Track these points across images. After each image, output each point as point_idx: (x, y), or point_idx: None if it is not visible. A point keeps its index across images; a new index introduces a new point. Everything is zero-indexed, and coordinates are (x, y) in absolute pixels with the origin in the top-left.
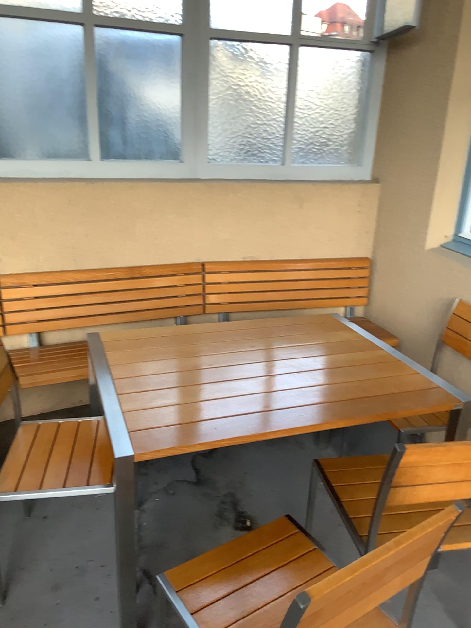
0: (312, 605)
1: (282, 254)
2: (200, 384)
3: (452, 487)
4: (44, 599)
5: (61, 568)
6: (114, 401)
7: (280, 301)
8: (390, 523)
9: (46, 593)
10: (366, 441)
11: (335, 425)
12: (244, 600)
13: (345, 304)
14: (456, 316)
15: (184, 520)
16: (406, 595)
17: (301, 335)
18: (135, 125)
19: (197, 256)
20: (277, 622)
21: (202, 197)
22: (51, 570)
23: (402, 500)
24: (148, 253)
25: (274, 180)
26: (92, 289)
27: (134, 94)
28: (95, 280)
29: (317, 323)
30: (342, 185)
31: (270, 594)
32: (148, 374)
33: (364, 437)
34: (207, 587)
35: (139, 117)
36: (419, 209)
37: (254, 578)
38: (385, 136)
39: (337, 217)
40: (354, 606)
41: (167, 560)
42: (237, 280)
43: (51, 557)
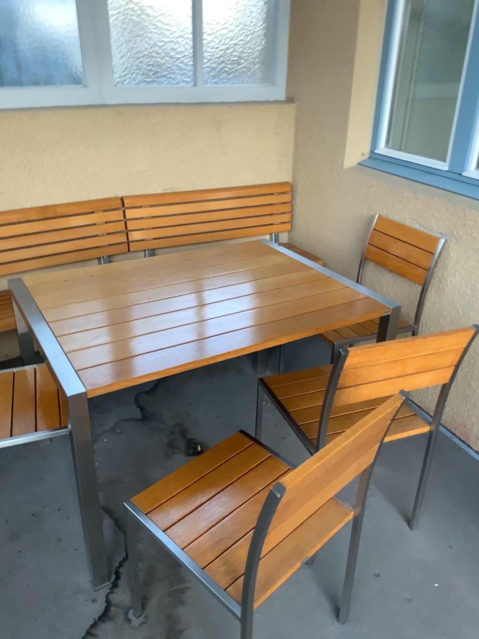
0: (285, 496)
1: (203, 184)
2: (140, 319)
3: (391, 383)
4: (5, 548)
5: (17, 518)
6: (54, 343)
7: (205, 232)
8: (335, 426)
9: (6, 543)
10: (301, 360)
11: (279, 342)
12: (211, 510)
13: (269, 231)
14: (378, 231)
15: (136, 455)
16: (357, 482)
17: (233, 262)
18: (28, 47)
19: (114, 191)
20: (246, 523)
21: (113, 126)
22: (7, 521)
23: (347, 401)
24: (61, 191)
25: (188, 104)
26: (4, 235)
27: (23, 9)
28: (6, 225)
29: (248, 249)
30: (258, 106)
31: (235, 501)
32: (84, 314)
33: (299, 356)
34: (175, 505)
35: (32, 37)
36: (336, 128)
37: (218, 491)
38: (297, 52)
39: (255, 141)
40: (318, 495)
41: (125, 493)
42: (160, 214)
43: (5, 509)
